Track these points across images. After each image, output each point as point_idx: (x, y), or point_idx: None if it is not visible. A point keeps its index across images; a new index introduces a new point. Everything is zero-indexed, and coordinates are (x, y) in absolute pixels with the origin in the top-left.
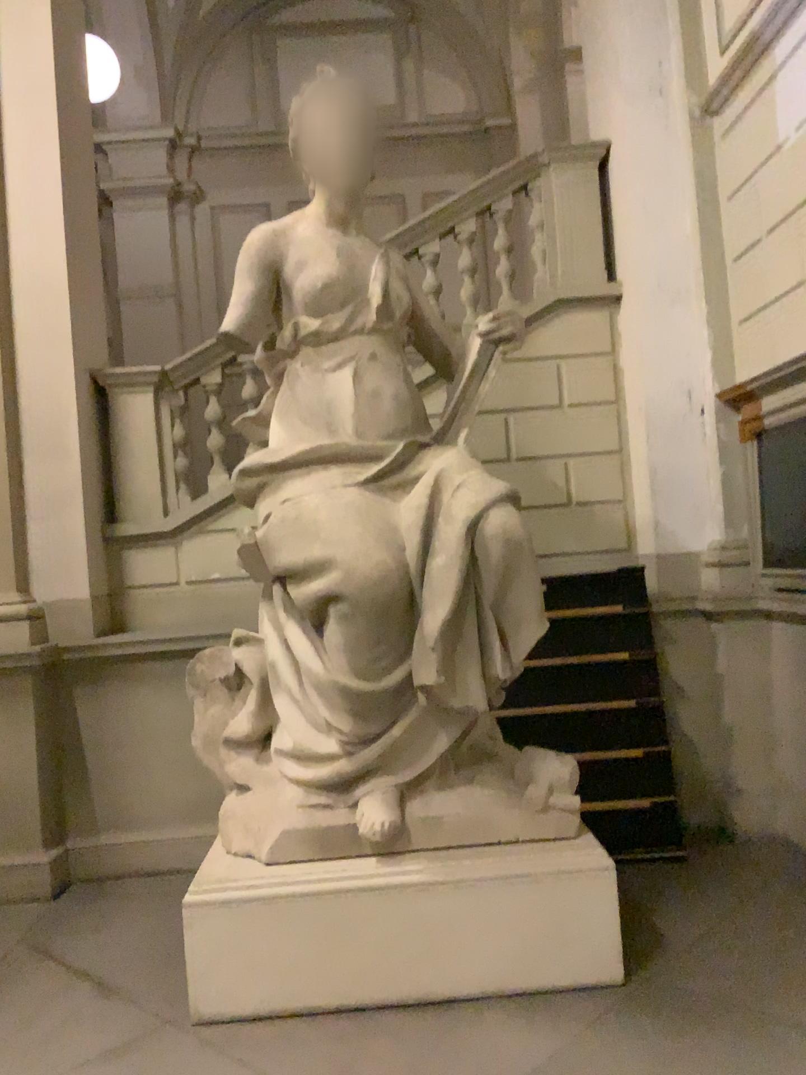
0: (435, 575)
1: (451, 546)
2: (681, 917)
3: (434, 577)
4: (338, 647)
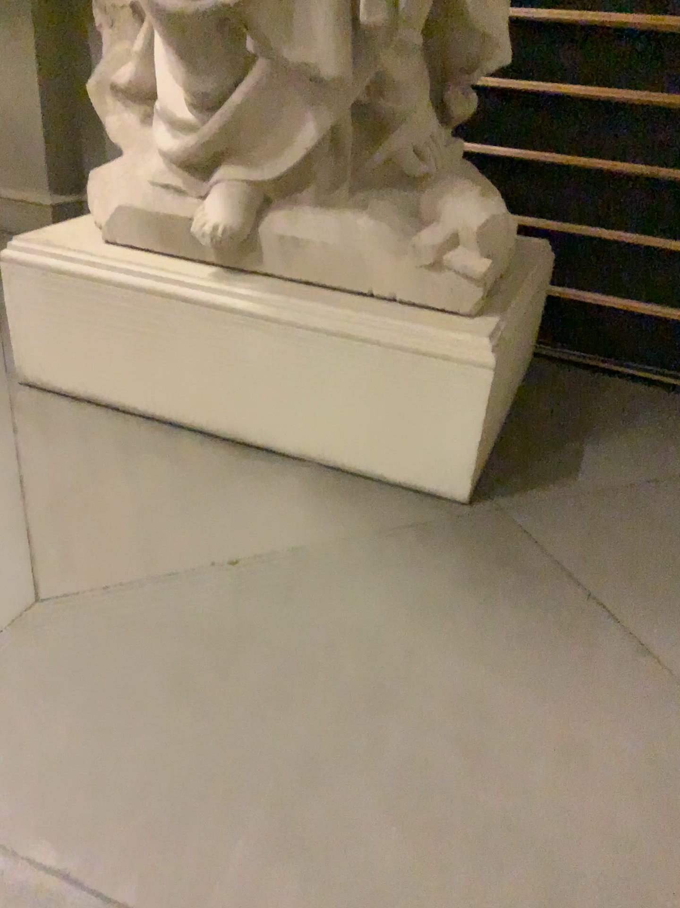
0: None
1: None
2: (615, 461)
3: None
4: None
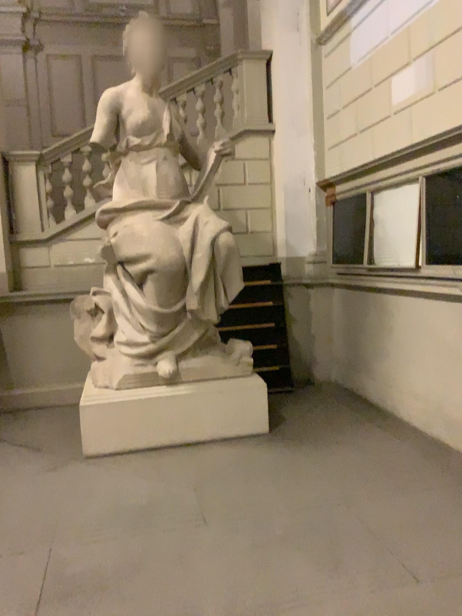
0: (196, 261)
1: (204, 248)
2: (292, 412)
3: (196, 262)
4: (152, 292)
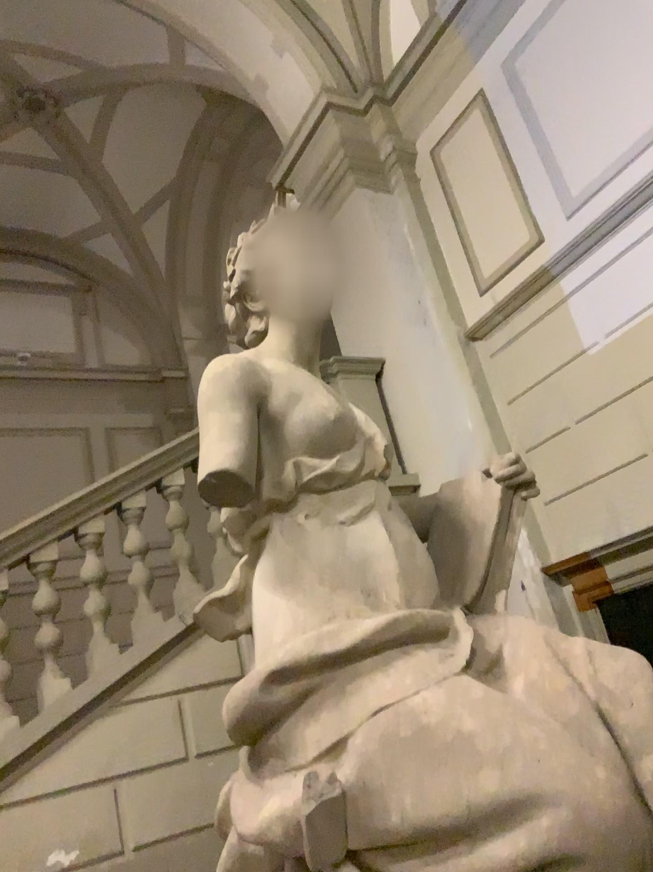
0: None
1: None
2: None
3: None
4: None
